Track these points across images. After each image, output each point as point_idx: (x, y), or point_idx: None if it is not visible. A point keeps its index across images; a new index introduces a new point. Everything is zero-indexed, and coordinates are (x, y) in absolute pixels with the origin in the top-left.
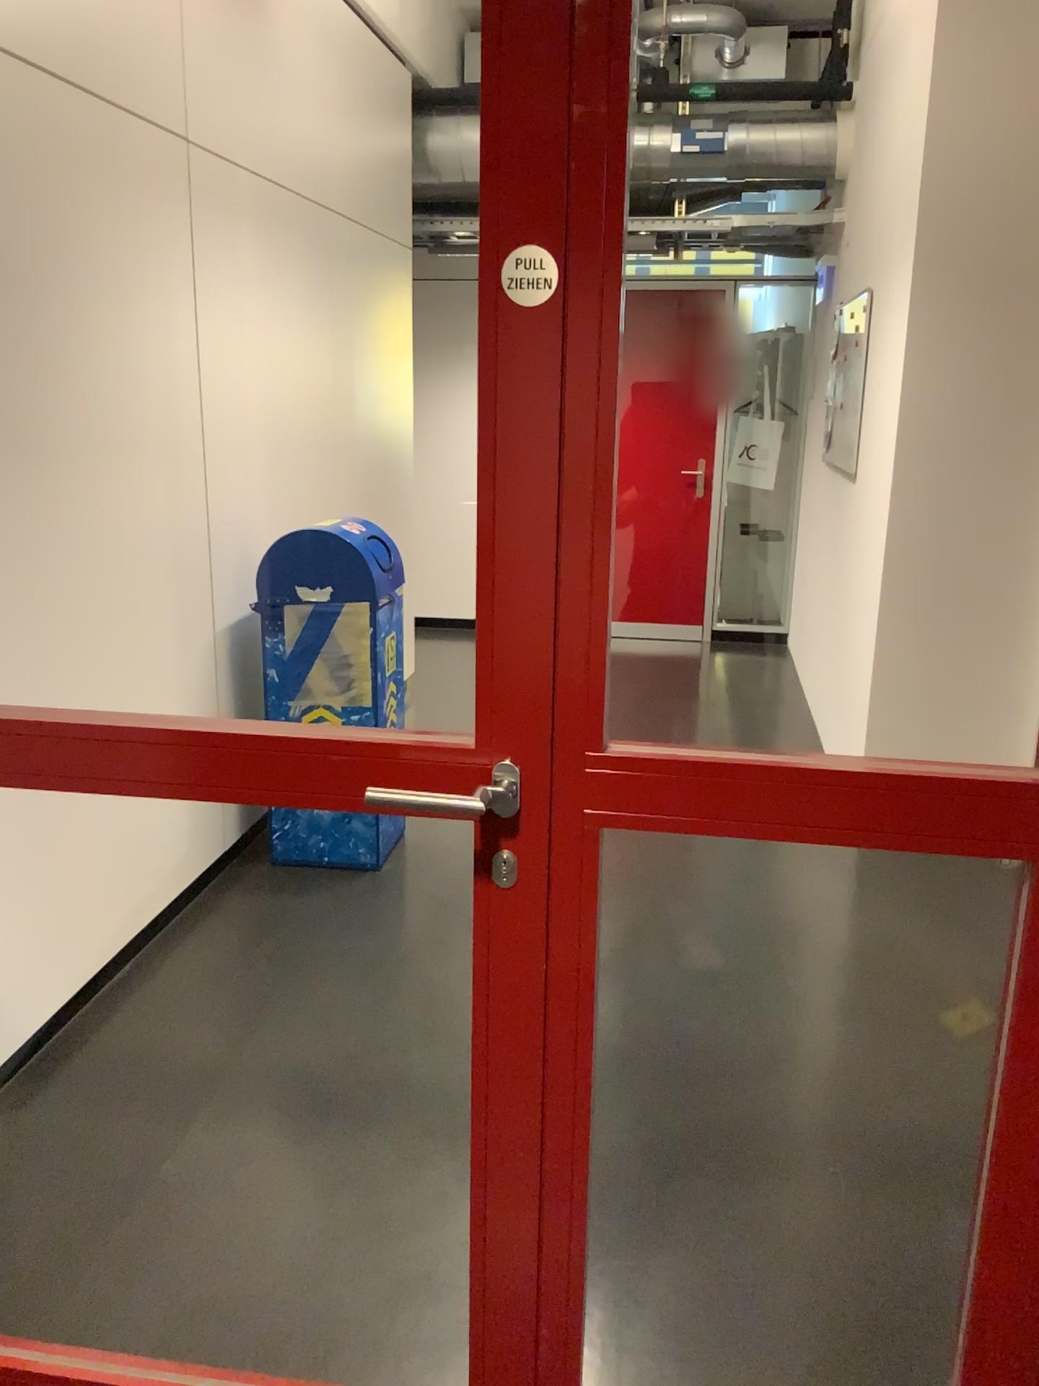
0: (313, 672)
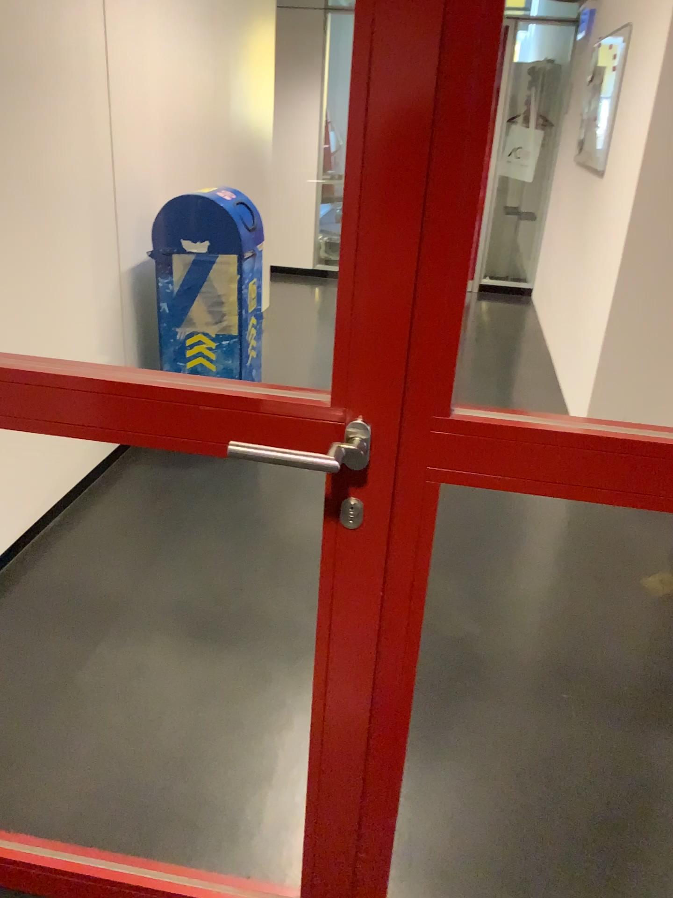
0: (191, 310)
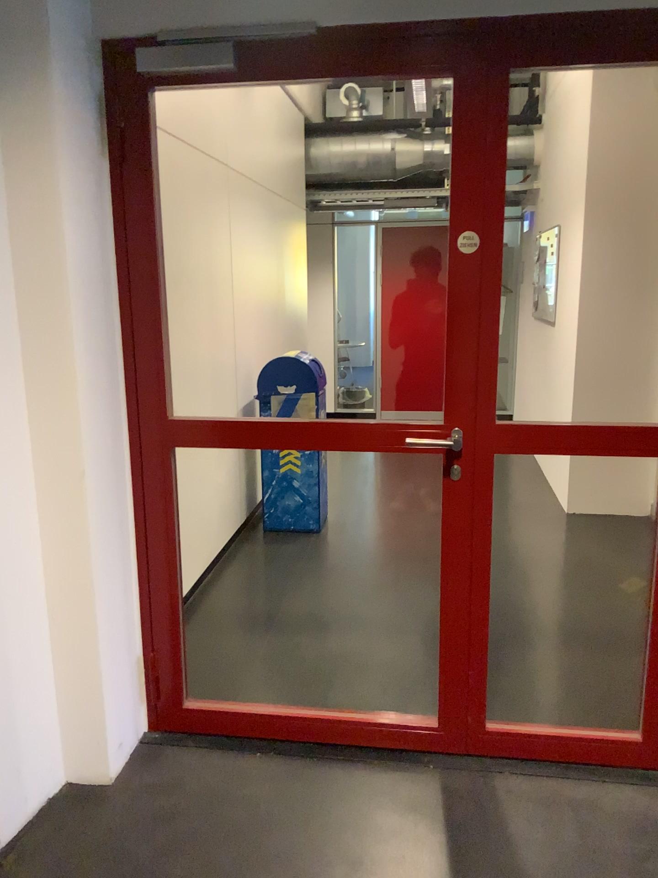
0: None
